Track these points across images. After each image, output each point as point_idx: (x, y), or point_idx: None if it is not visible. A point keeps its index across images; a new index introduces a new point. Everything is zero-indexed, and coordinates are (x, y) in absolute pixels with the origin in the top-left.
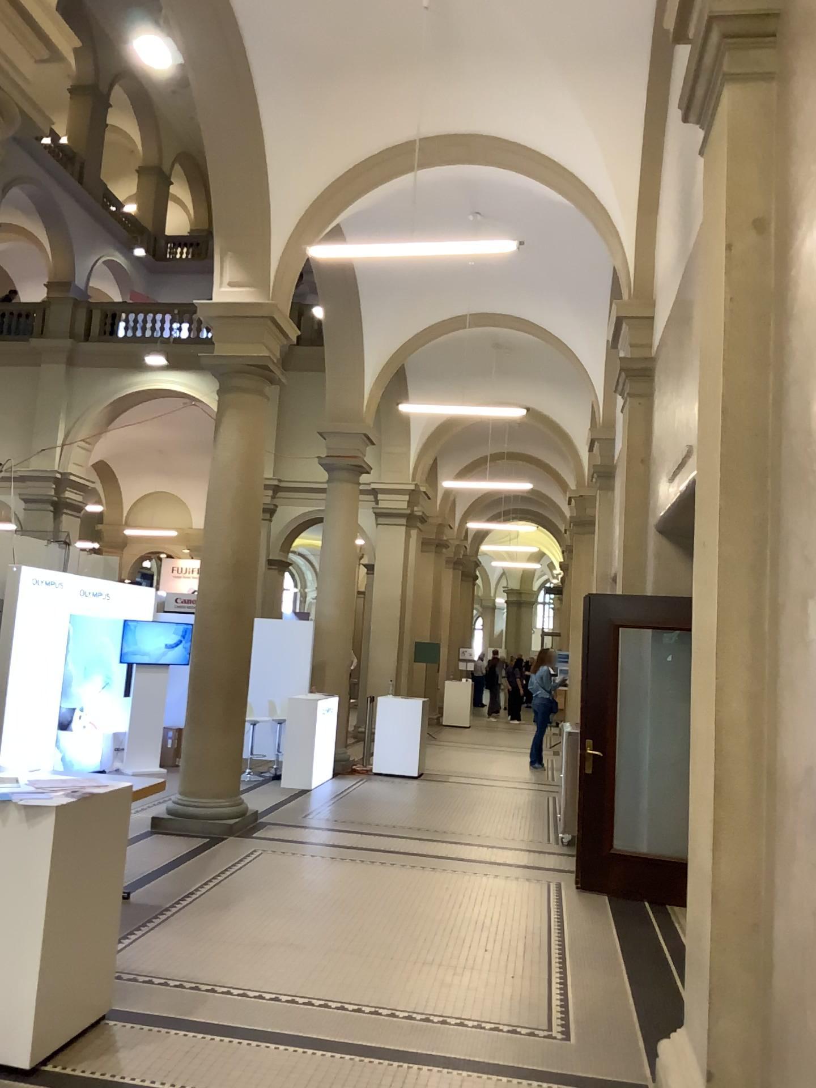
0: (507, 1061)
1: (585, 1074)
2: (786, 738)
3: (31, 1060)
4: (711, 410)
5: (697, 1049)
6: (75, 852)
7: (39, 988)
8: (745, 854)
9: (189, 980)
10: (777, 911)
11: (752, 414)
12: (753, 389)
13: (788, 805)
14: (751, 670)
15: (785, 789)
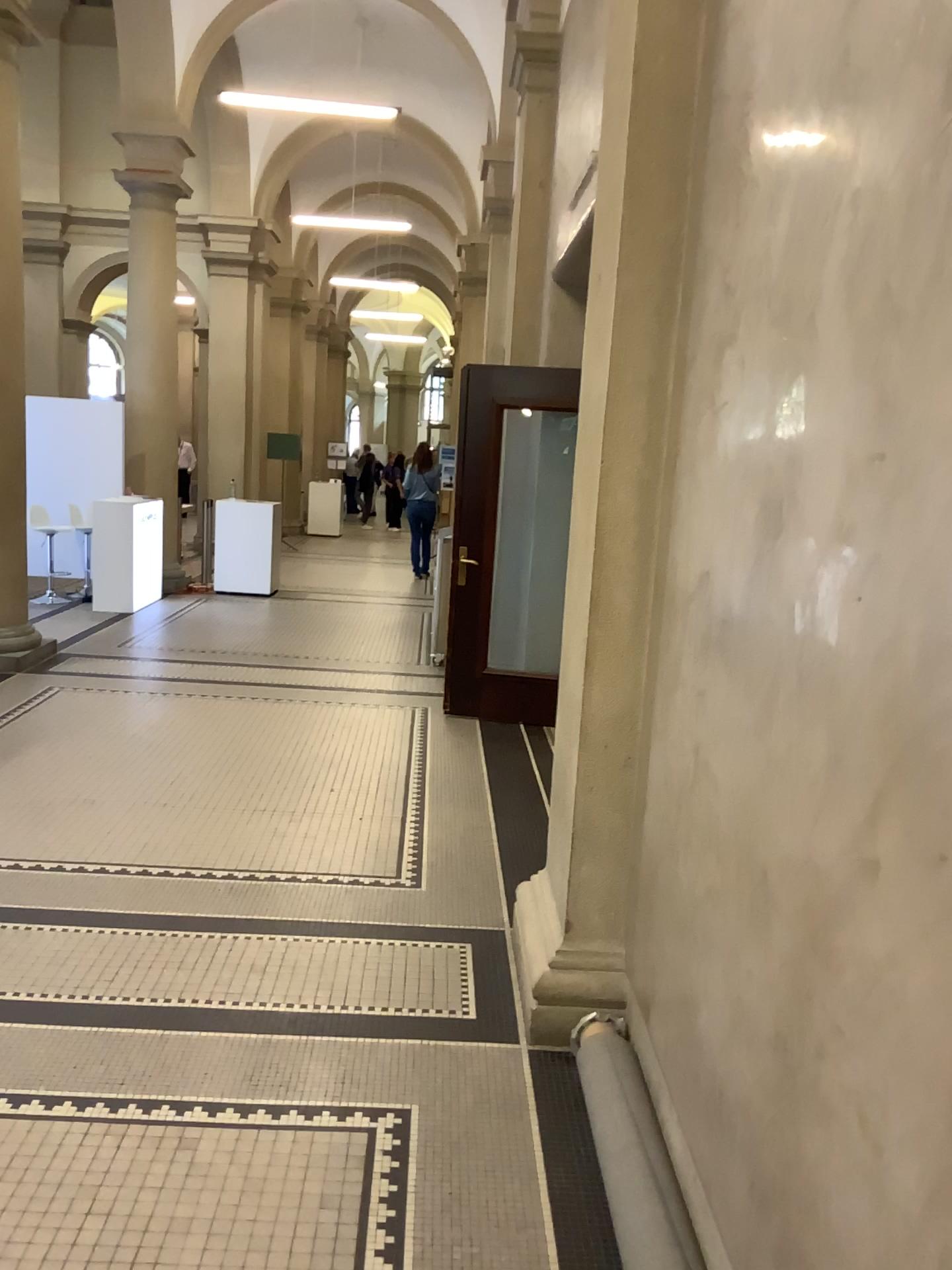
0: (343, 923)
1: (434, 929)
2: (686, 539)
3: None
4: (621, 70)
5: (558, 902)
6: None
7: None
8: (626, 682)
9: None
10: (658, 749)
11: (677, 79)
12: (681, 38)
13: (682, 623)
14: (650, 451)
15: (681, 602)
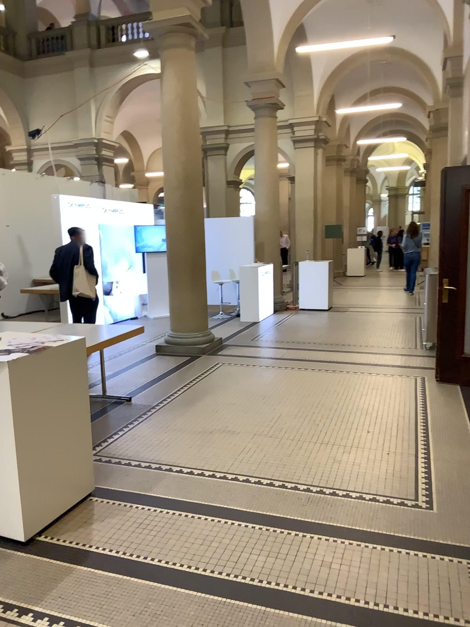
0: (381, 531)
1: (446, 545)
2: None
3: (27, 535)
4: None
5: None
6: (35, 394)
7: (21, 490)
8: None
9: (153, 465)
10: None
11: None
12: None
13: None
14: None
15: None
